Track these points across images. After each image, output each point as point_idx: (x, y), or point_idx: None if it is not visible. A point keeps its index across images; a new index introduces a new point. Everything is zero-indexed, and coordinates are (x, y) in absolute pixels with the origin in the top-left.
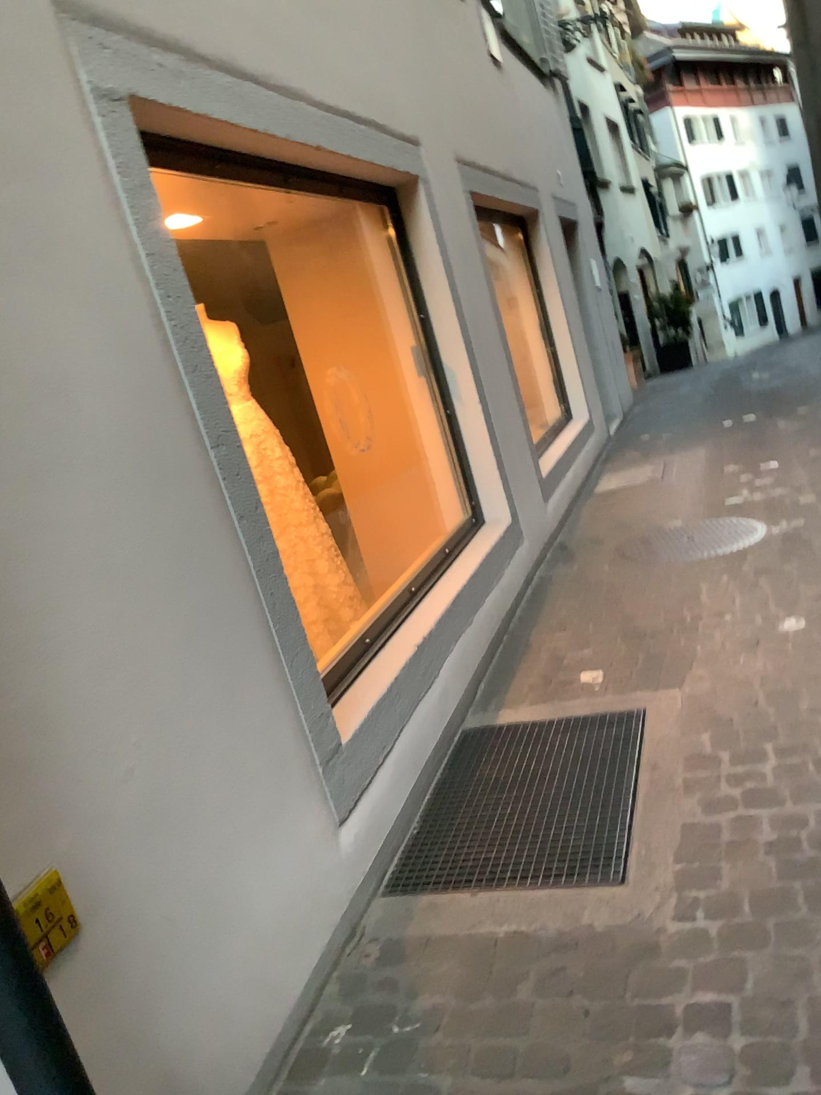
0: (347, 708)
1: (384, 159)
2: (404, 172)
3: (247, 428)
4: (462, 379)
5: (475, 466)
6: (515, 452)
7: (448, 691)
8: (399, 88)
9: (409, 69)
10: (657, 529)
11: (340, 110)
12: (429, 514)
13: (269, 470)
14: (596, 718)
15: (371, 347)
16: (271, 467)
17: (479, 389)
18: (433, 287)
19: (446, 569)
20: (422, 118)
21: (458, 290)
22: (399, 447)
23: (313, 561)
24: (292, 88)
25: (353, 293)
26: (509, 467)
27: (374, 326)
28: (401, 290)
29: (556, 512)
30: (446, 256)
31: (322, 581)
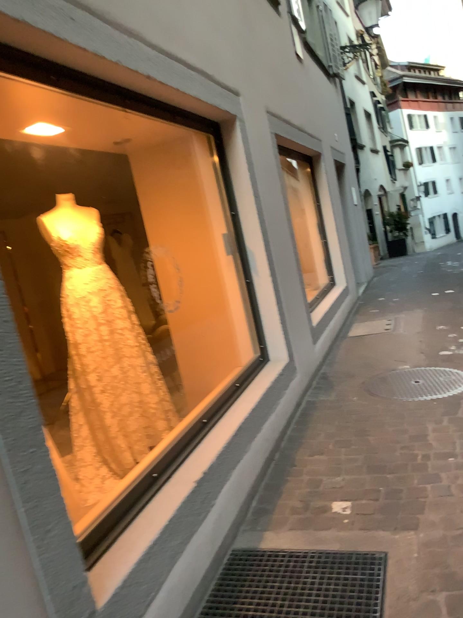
0: (117, 556)
1: (207, 97)
2: (223, 109)
3: (99, 285)
4: (258, 258)
5: (264, 321)
6: (294, 311)
7: (222, 517)
8: (226, 54)
9: (235, 44)
10: (392, 373)
11: (173, 56)
12: (229, 352)
13: (113, 315)
14: (343, 560)
15: (195, 232)
16: (115, 313)
17: (270, 266)
18: (241, 193)
19: (233, 403)
20: (242, 78)
21: (259, 196)
22: (211, 303)
23: (140, 384)
24: (129, 28)
25: (185, 194)
26: (288, 322)
27: (198, 217)
28: (218, 194)
29: (321, 353)
30: (253, 172)
31: (145, 400)
